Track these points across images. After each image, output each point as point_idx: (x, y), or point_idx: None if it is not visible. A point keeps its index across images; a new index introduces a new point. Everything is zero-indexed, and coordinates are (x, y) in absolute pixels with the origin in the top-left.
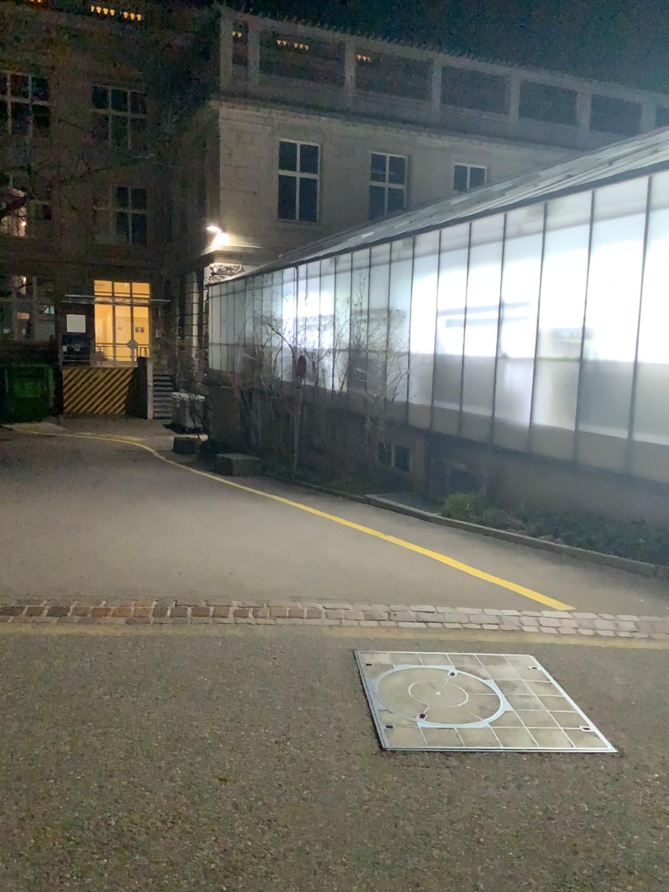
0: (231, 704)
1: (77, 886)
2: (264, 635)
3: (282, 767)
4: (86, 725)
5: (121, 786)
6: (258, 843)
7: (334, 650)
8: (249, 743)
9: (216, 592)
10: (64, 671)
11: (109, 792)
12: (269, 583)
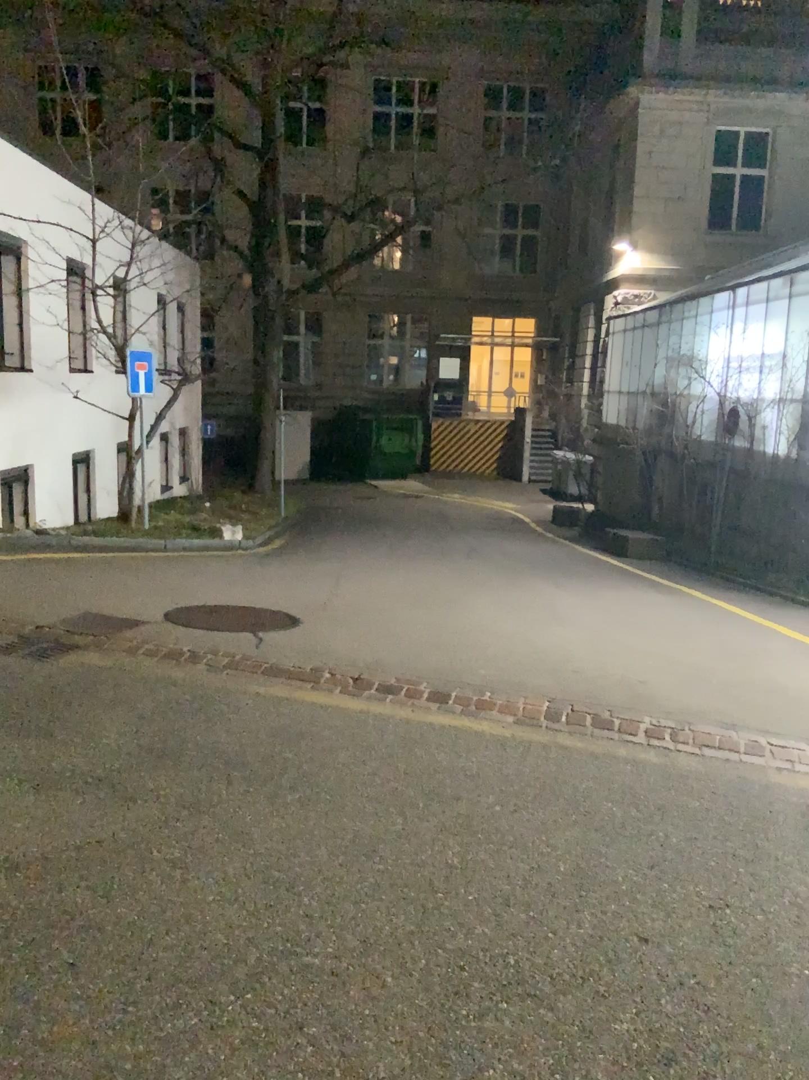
0: (650, 846)
1: (477, 1027)
2: (688, 764)
3: (721, 940)
4: (477, 838)
5: (520, 919)
6: (695, 1032)
7: (785, 799)
8: (675, 900)
9: (623, 701)
10: (449, 770)
11: (507, 923)
12: (692, 698)
